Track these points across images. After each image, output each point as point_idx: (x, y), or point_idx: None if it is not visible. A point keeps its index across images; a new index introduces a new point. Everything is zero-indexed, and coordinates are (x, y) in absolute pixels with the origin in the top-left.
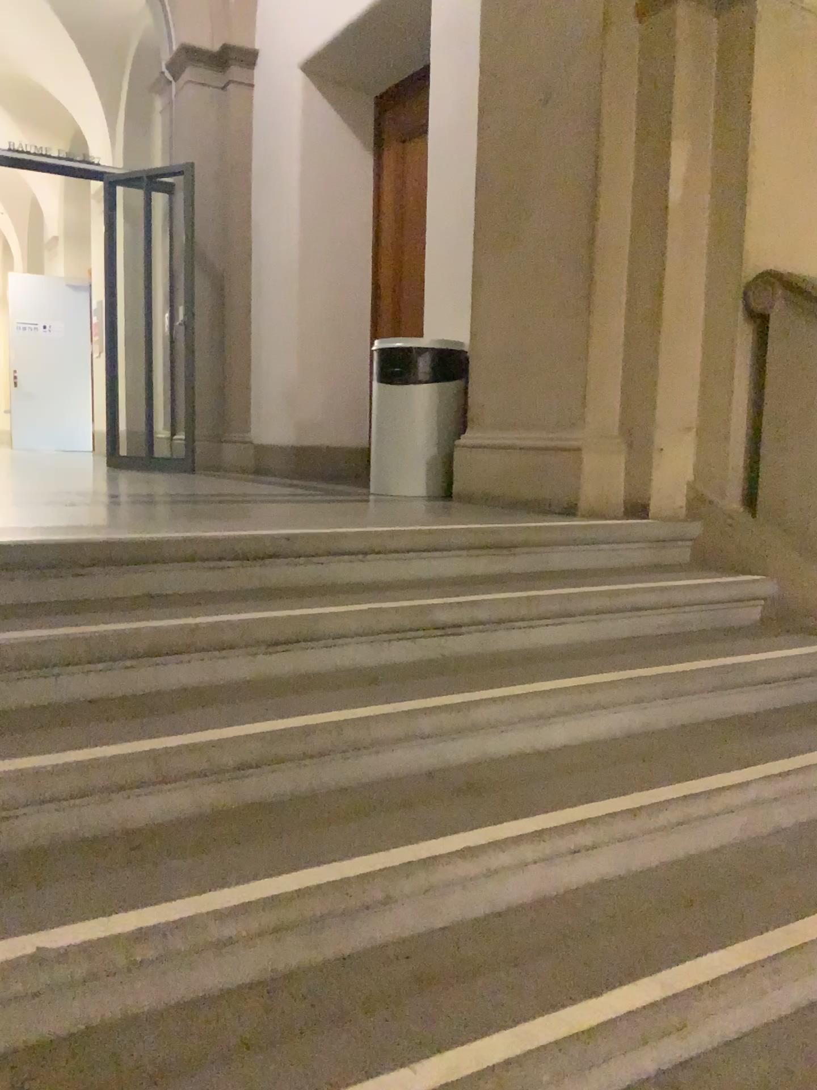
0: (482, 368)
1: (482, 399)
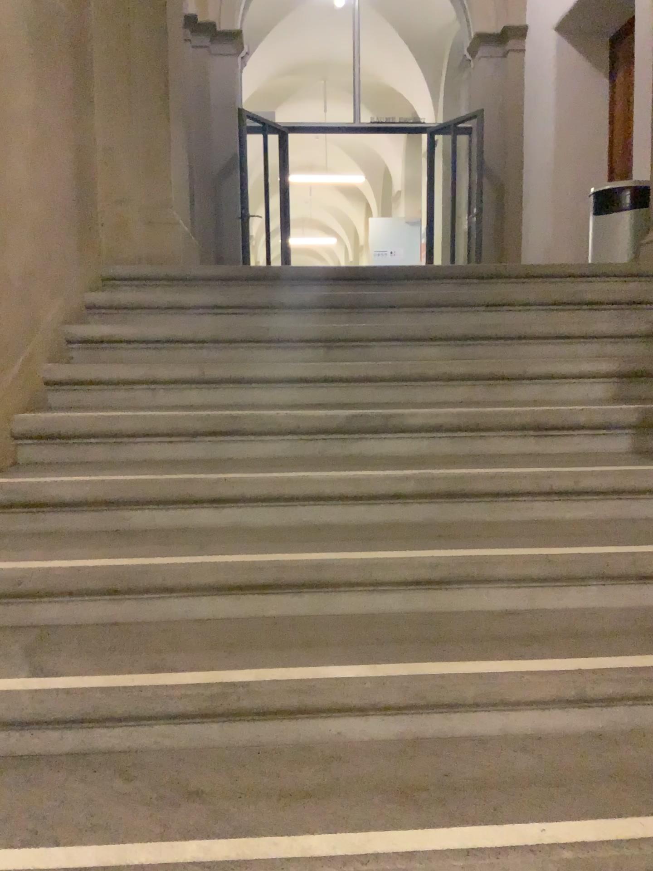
0: None
1: None
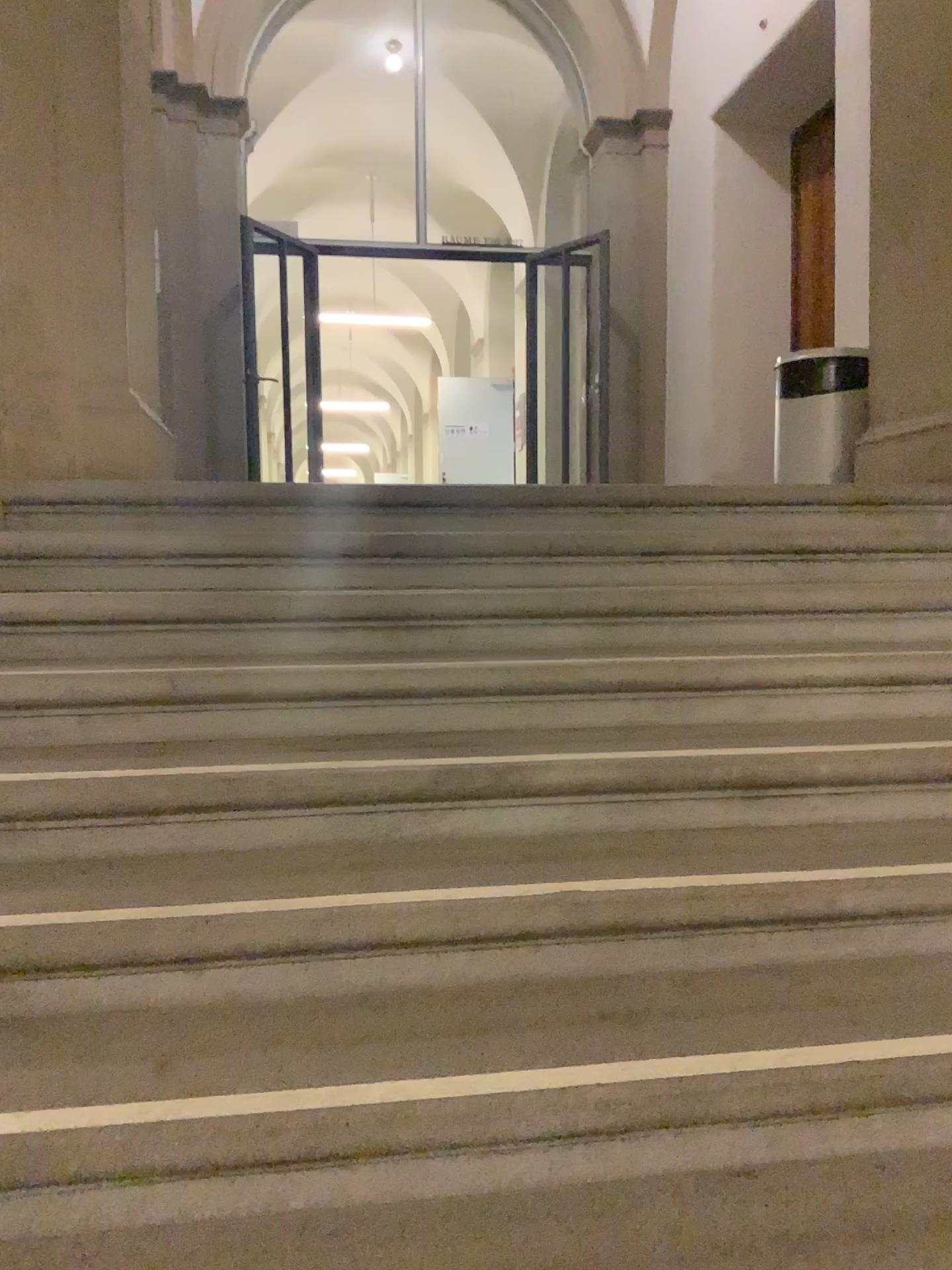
0: (881, 366)
1: (882, 397)
